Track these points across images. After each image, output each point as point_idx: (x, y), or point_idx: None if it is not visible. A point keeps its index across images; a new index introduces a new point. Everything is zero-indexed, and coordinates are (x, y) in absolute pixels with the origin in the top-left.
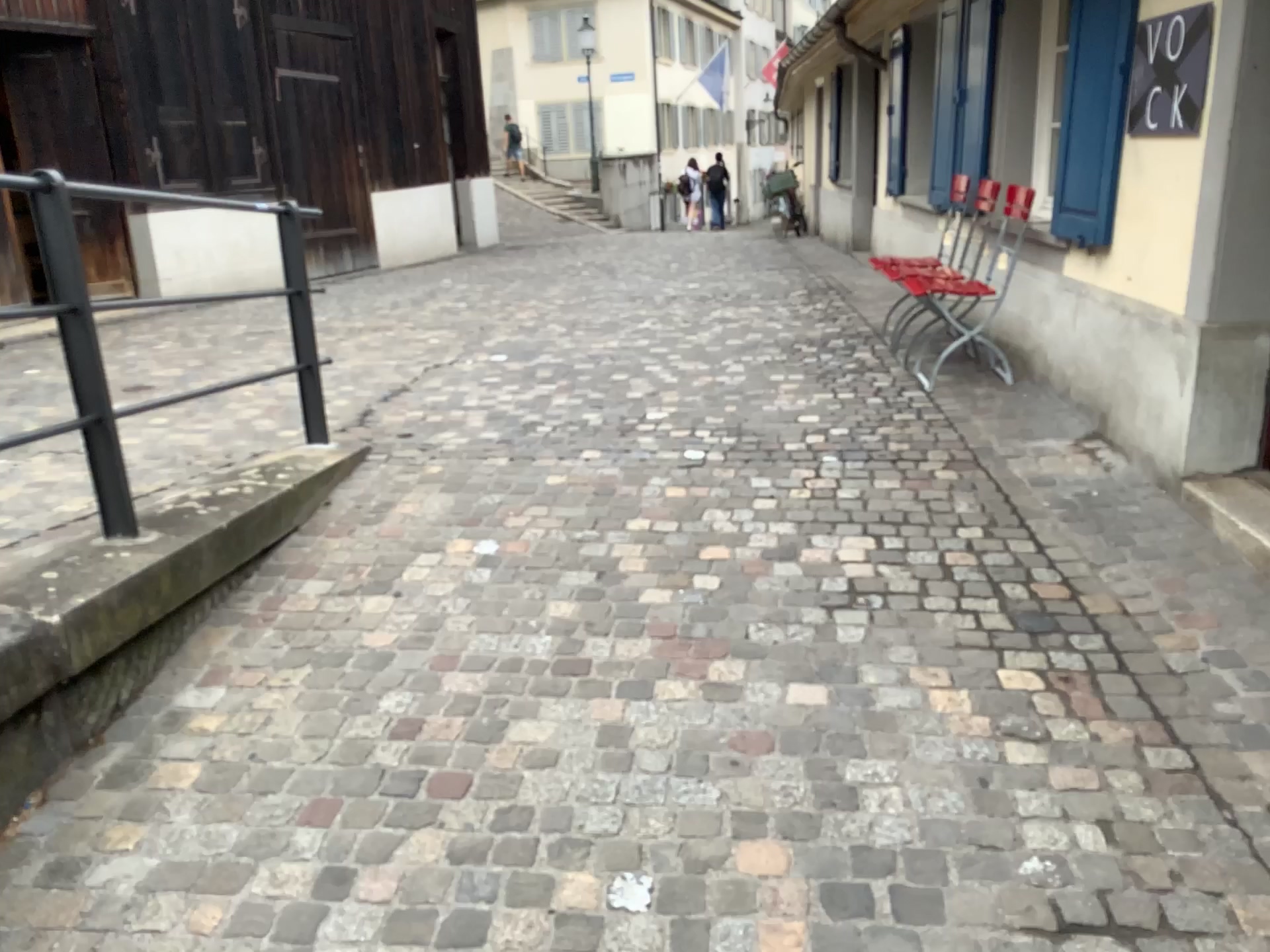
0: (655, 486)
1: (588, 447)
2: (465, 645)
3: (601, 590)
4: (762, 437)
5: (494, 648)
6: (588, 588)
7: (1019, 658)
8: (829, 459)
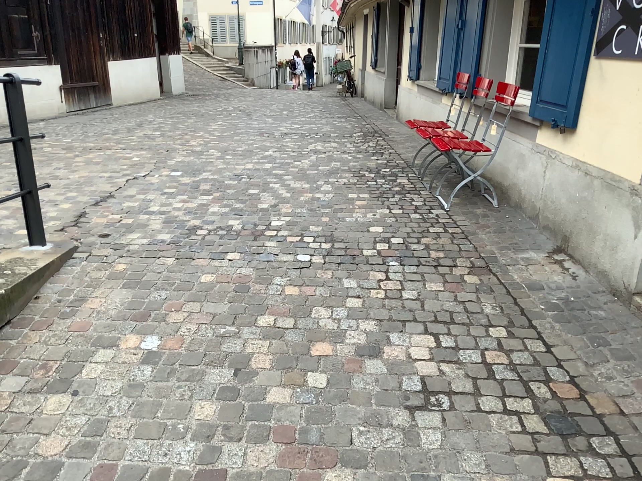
0: (277, 285)
1: (231, 249)
2: (124, 452)
3: (237, 389)
4: (347, 243)
5: (148, 455)
6: (227, 385)
7: (559, 462)
8: (392, 262)
